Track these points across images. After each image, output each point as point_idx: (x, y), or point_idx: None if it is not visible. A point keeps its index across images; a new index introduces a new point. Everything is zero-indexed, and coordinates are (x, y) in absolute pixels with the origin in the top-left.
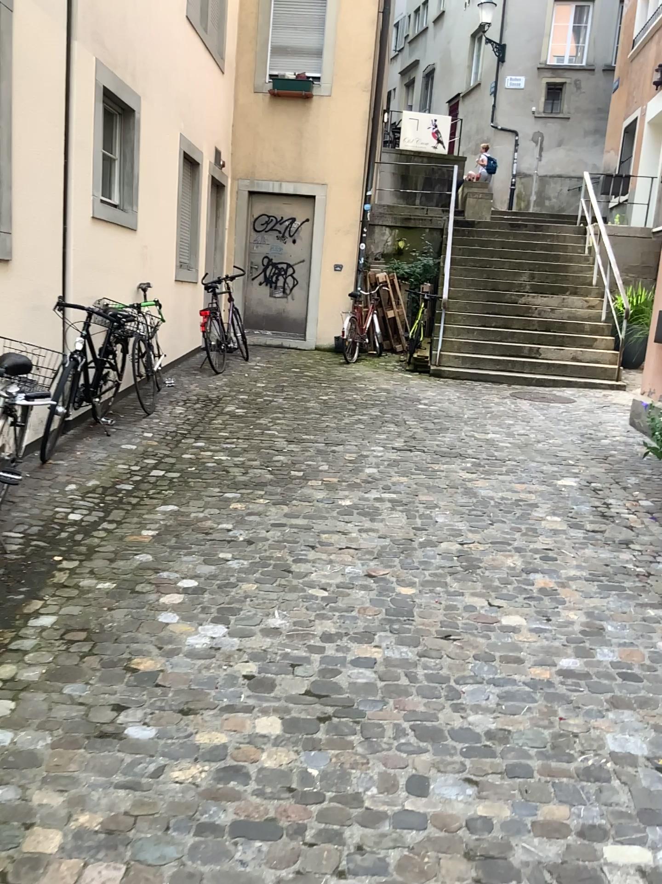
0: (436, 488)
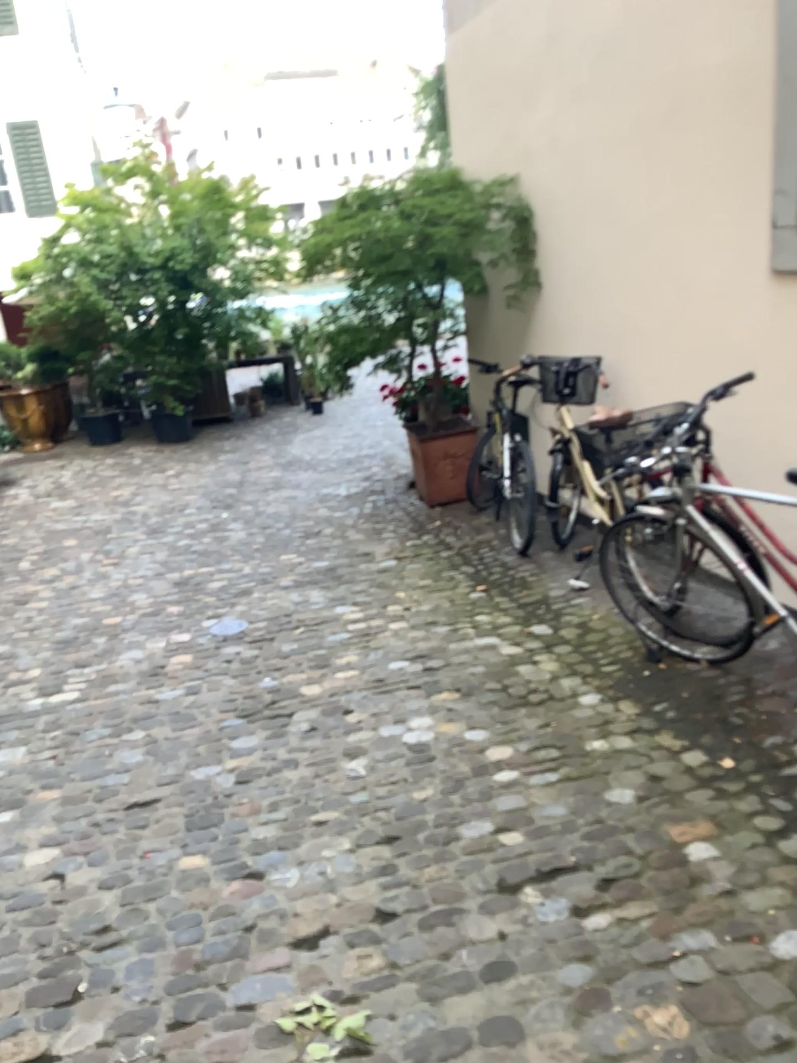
0: None
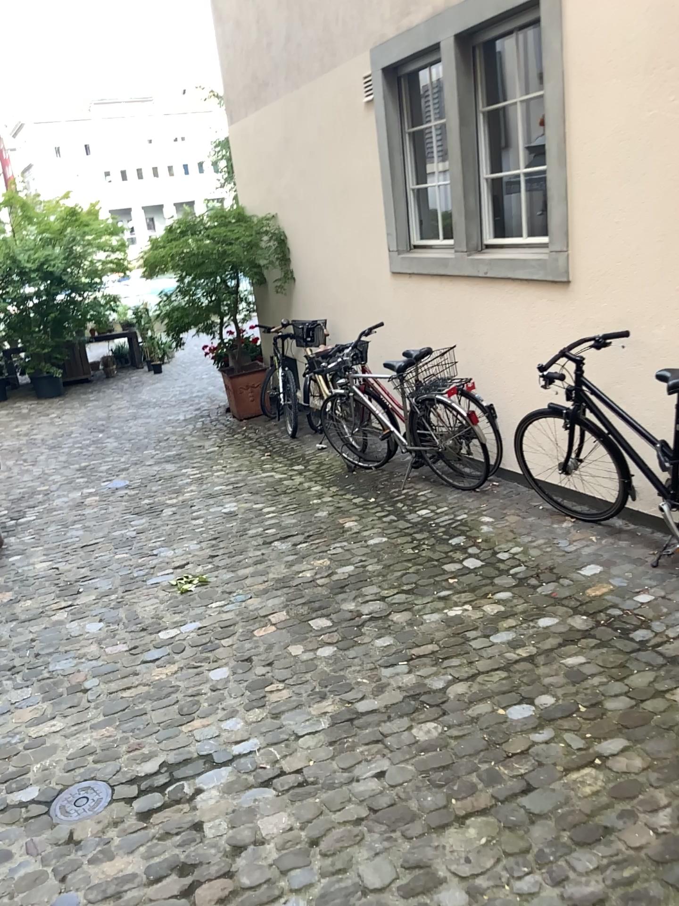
0: (107, 670)
